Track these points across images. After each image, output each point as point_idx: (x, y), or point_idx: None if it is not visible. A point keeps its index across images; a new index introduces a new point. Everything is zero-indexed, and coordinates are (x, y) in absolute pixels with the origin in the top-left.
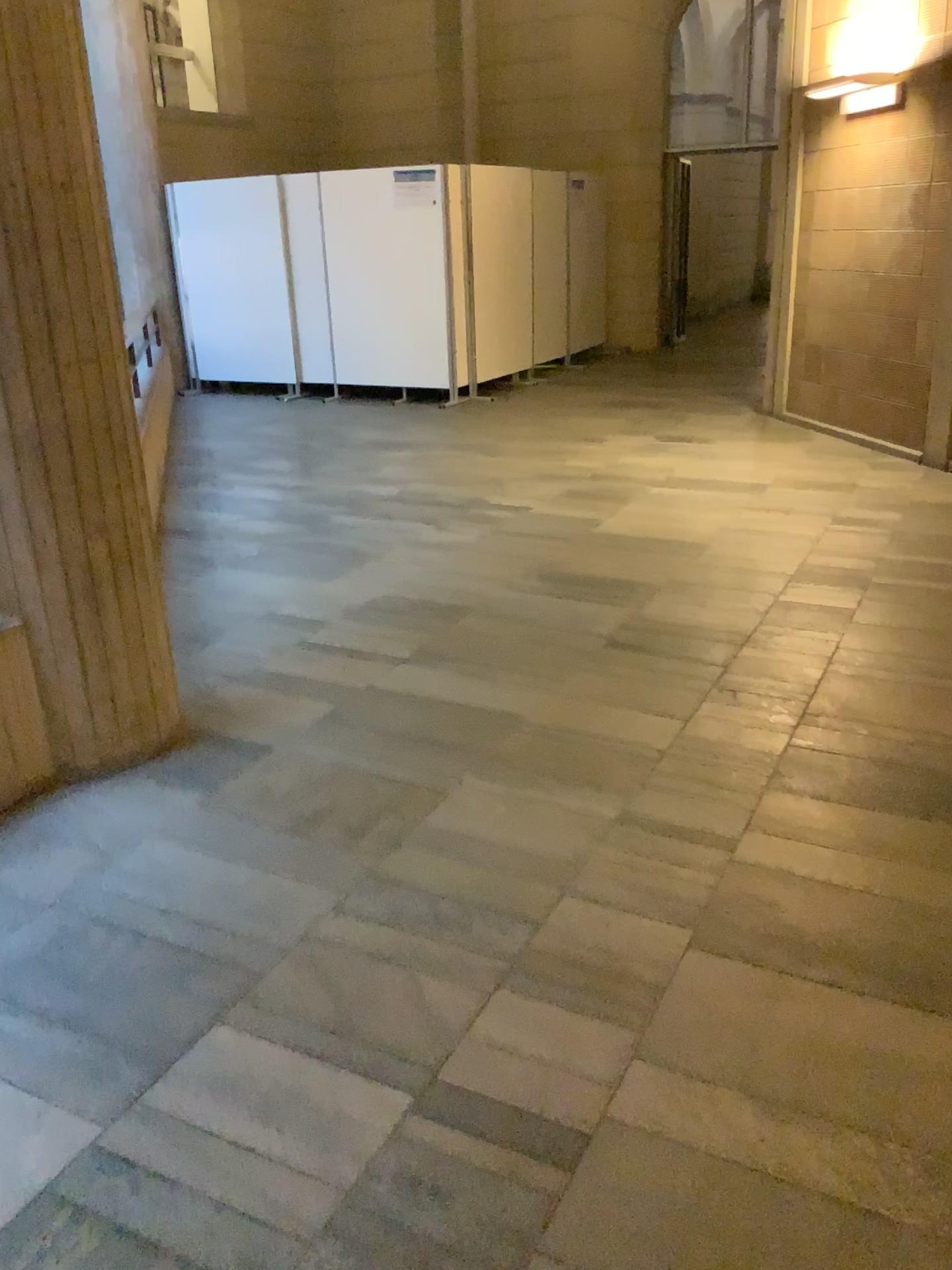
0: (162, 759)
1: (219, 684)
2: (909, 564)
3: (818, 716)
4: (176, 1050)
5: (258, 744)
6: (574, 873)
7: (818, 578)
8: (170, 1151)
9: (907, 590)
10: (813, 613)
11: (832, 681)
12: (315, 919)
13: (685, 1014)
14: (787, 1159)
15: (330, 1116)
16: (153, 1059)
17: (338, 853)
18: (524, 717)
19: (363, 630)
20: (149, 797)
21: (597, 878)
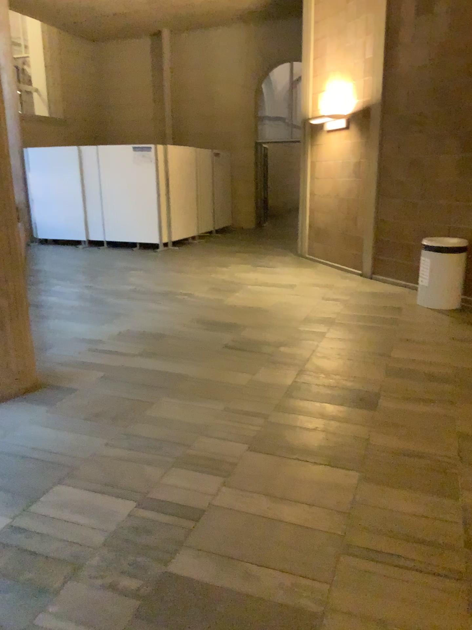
0: (29, 394)
1: (54, 365)
2: (351, 315)
3: (306, 371)
4: (42, 493)
5: (72, 387)
6: (204, 428)
7: (313, 321)
8: (41, 523)
9: (348, 324)
10: (310, 334)
11: (313, 358)
12: (97, 448)
13: (243, 471)
14: (276, 511)
15: (104, 509)
16: (32, 496)
17: (107, 425)
18: (186, 374)
19: (117, 343)
20: (24, 408)
21: (213, 429)
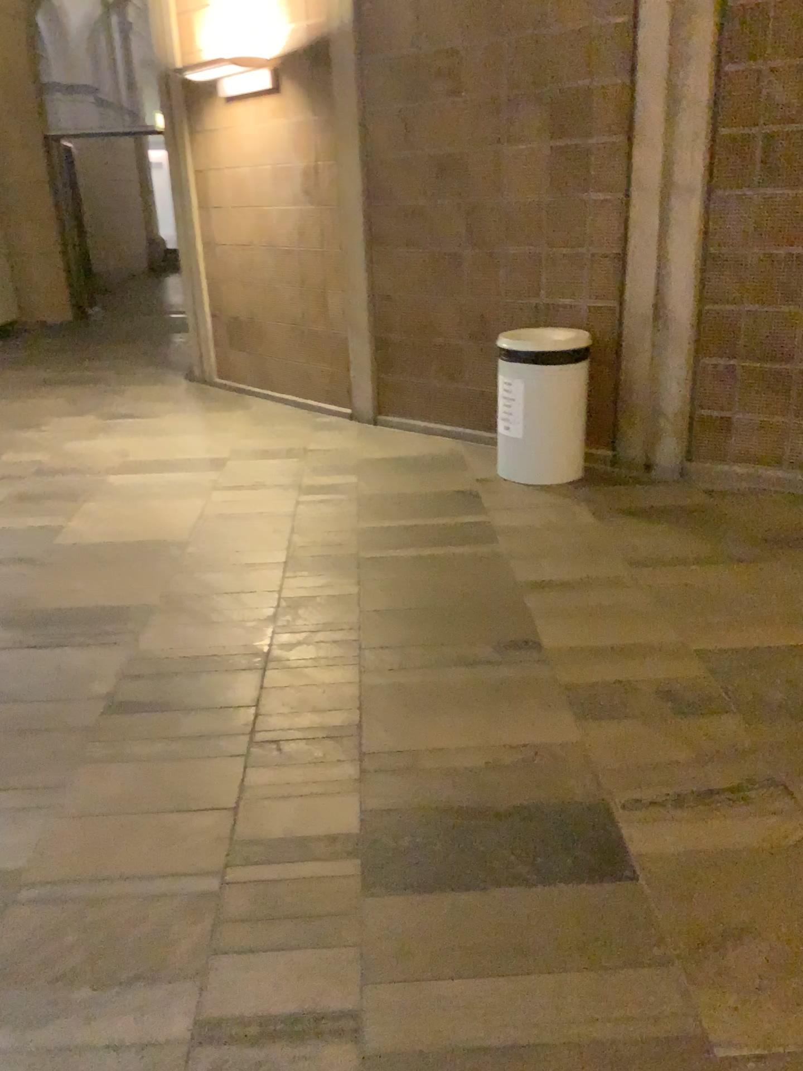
0: None
1: None
2: (386, 530)
3: (377, 757)
4: None
5: None
6: None
7: (309, 563)
8: None
9: (398, 562)
10: (320, 609)
11: (372, 700)
12: None
13: None
14: None
15: None
16: None
17: None
18: (15, 872)
19: None
20: None
21: None
